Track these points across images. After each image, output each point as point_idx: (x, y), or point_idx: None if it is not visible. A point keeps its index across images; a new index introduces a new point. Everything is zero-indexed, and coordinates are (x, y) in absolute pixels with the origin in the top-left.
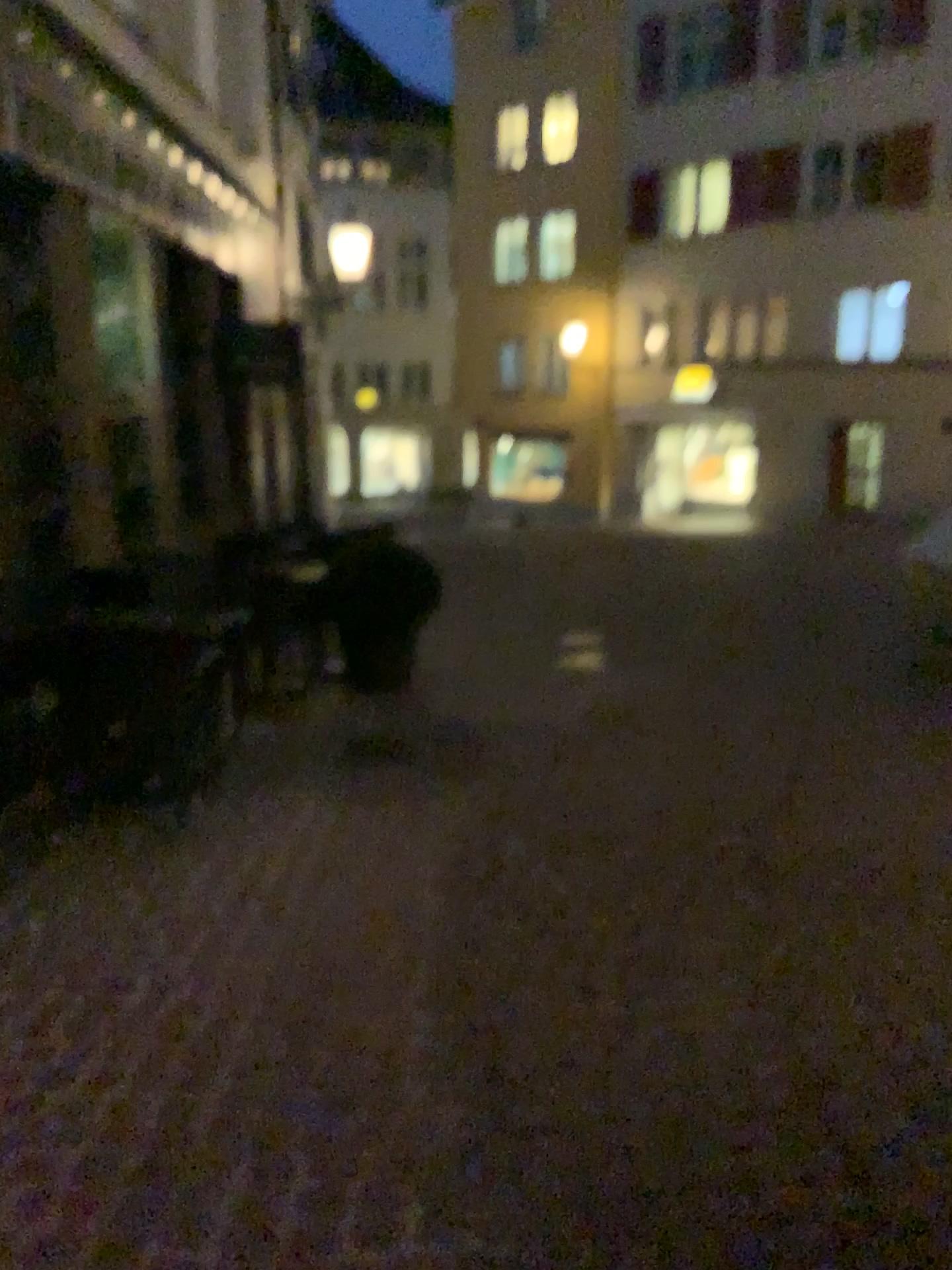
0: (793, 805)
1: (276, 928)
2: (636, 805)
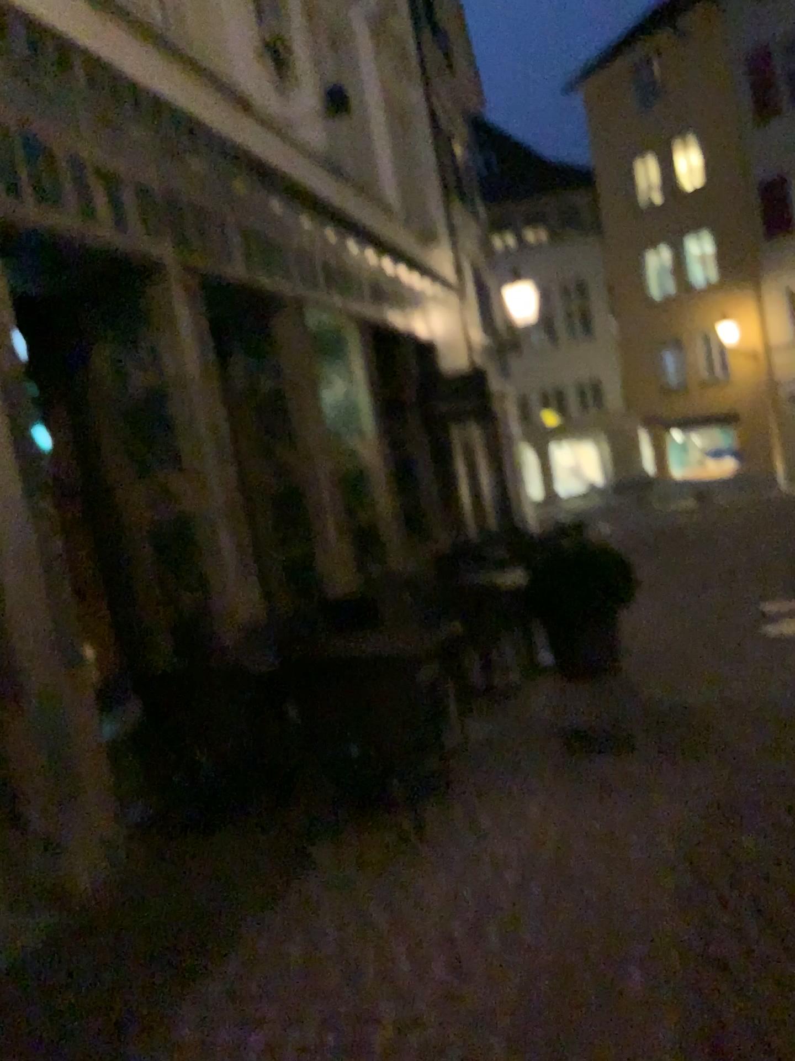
0: None
1: (509, 951)
2: None
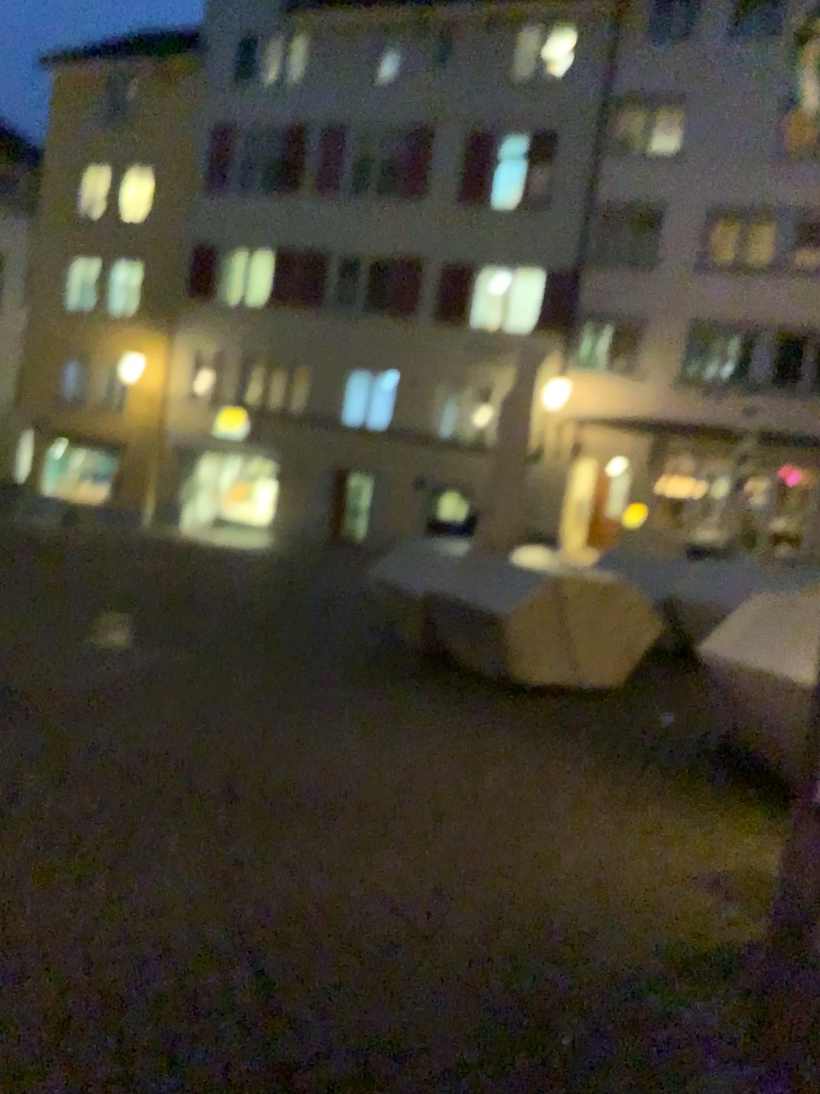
0: (260, 745)
1: None
2: (140, 744)
